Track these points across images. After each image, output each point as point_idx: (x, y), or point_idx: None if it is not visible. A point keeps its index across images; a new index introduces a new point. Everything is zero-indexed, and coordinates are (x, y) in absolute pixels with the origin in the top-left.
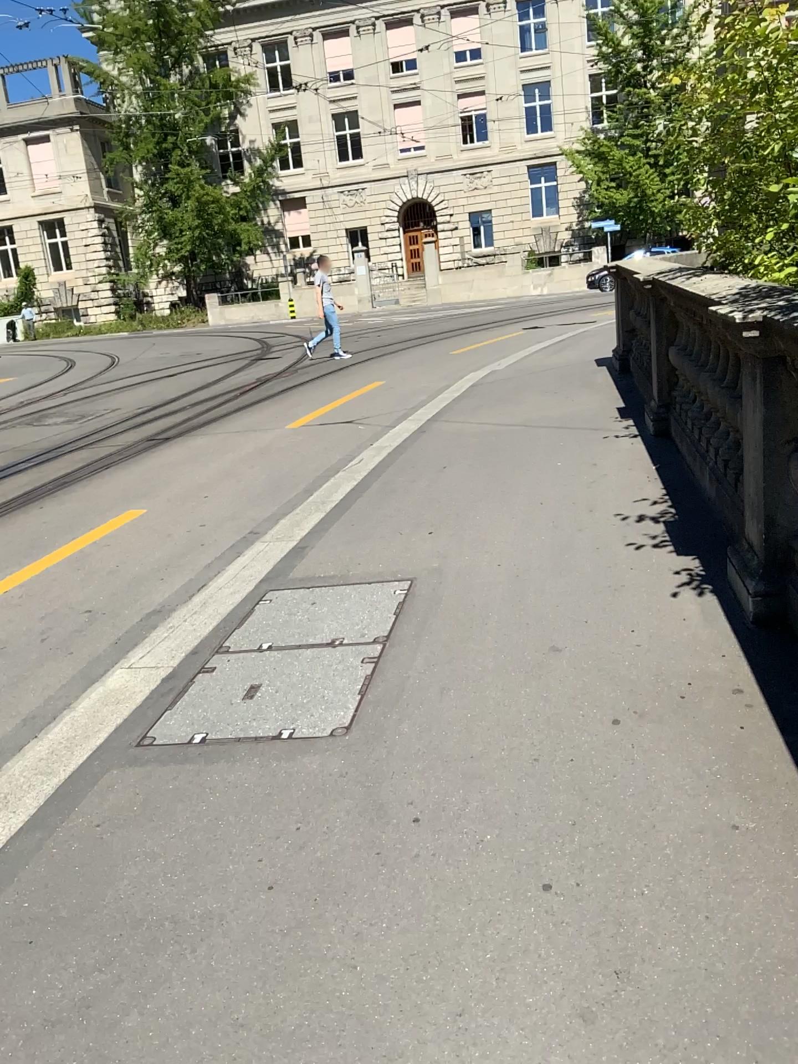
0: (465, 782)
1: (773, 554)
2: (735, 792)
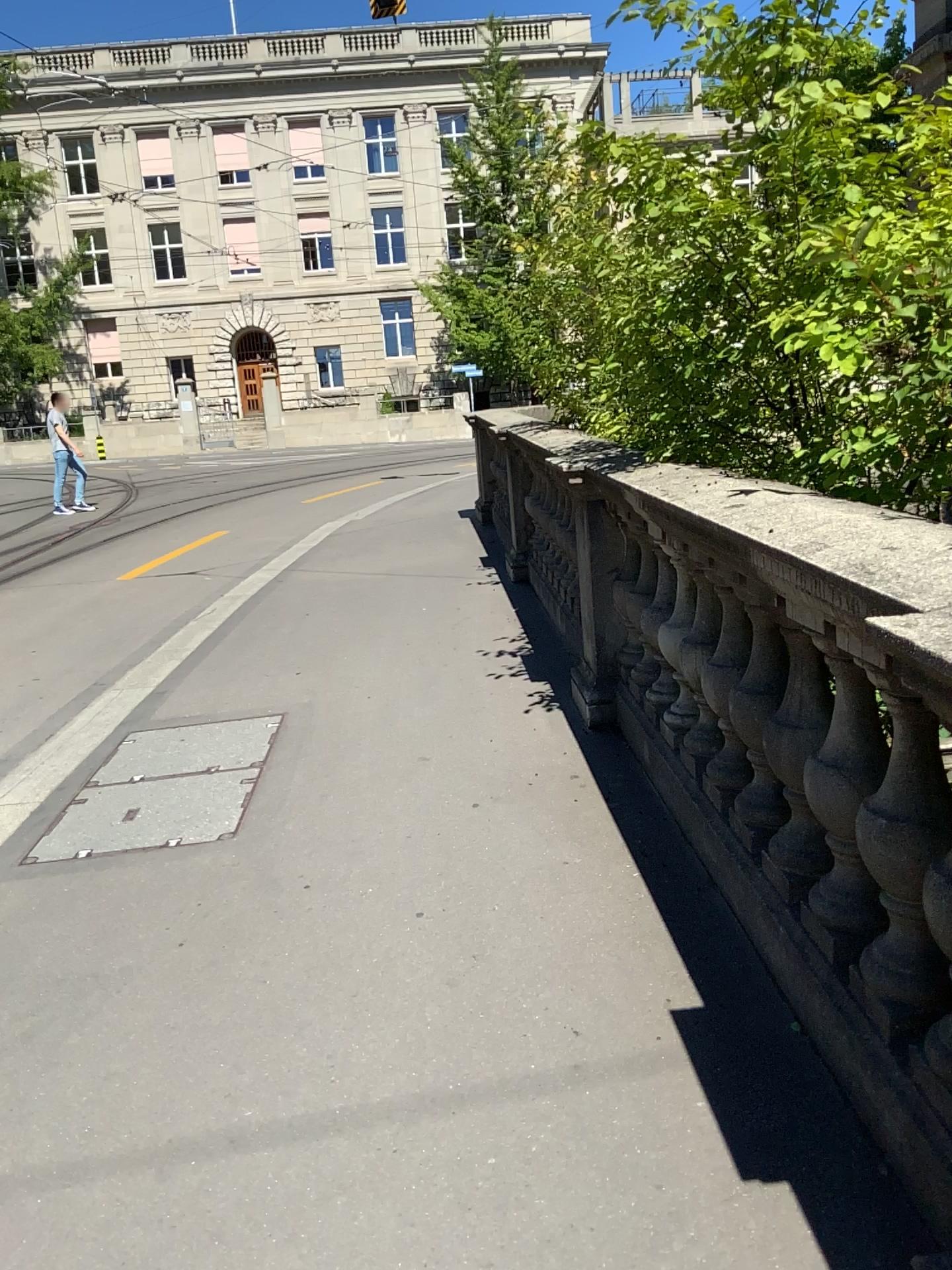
0: (352, 863)
1: (610, 673)
2: (573, 848)
